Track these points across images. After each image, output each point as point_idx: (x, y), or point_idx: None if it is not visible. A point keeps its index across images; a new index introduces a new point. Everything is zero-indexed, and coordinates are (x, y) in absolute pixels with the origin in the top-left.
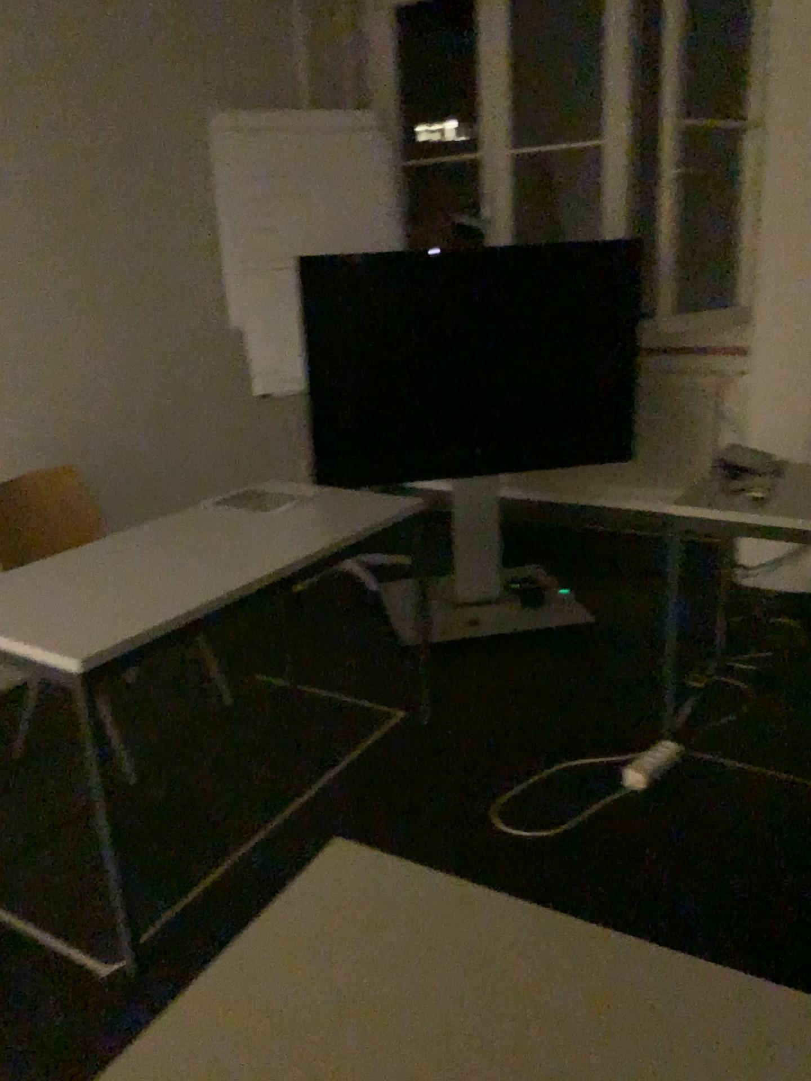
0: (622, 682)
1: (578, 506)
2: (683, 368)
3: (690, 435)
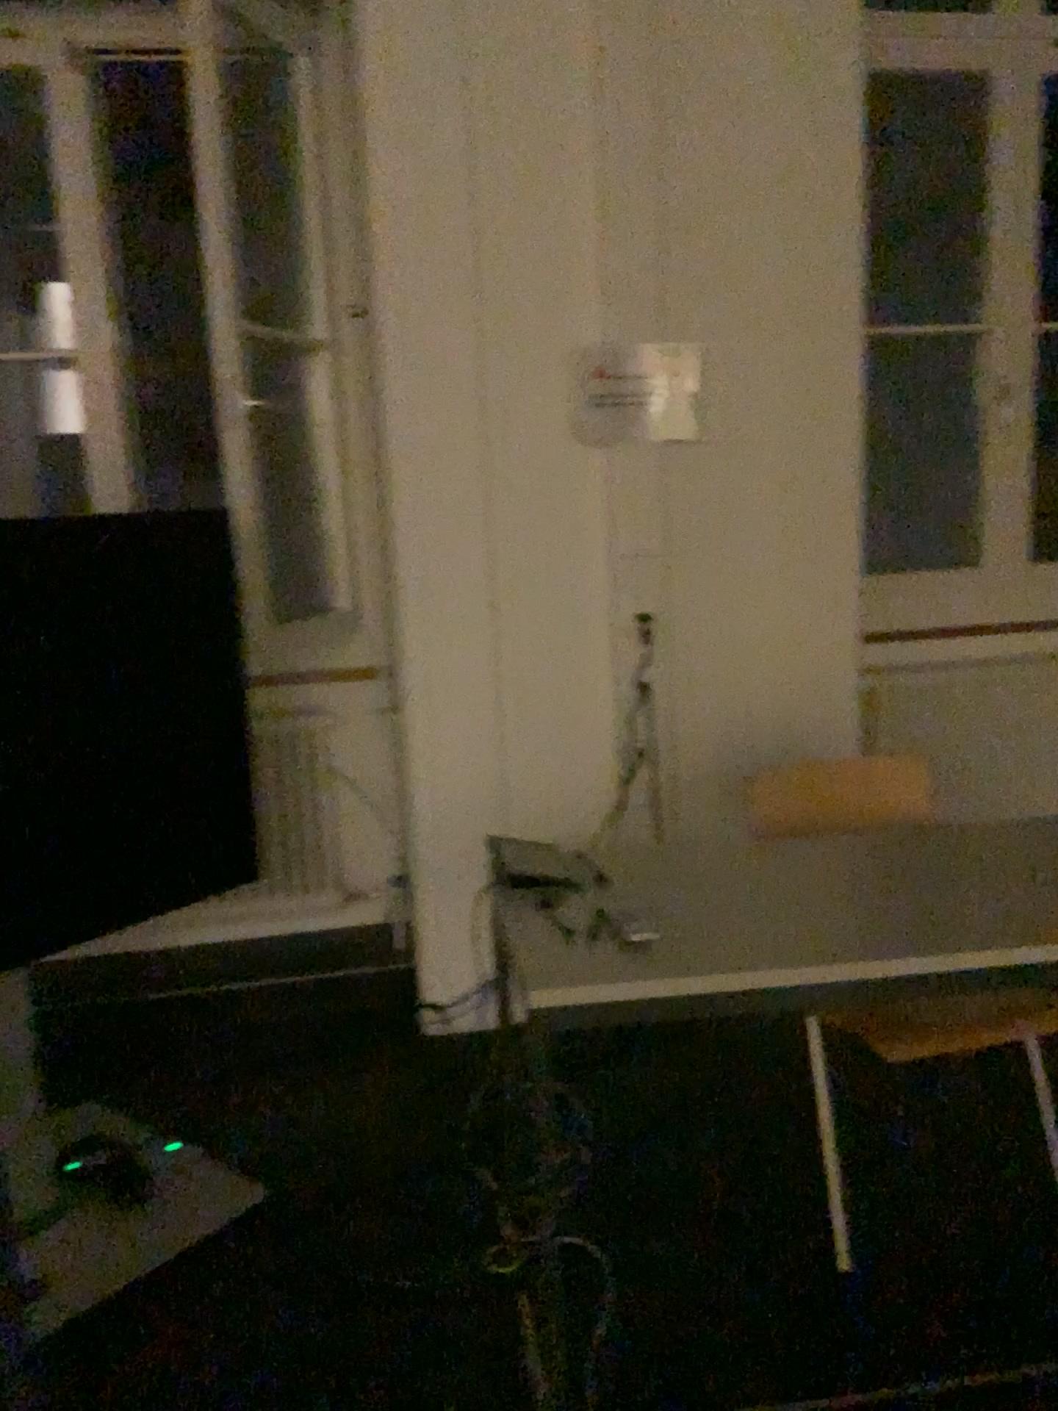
0: (390, 1330)
1: (117, 968)
2: (266, 710)
3: (291, 814)
